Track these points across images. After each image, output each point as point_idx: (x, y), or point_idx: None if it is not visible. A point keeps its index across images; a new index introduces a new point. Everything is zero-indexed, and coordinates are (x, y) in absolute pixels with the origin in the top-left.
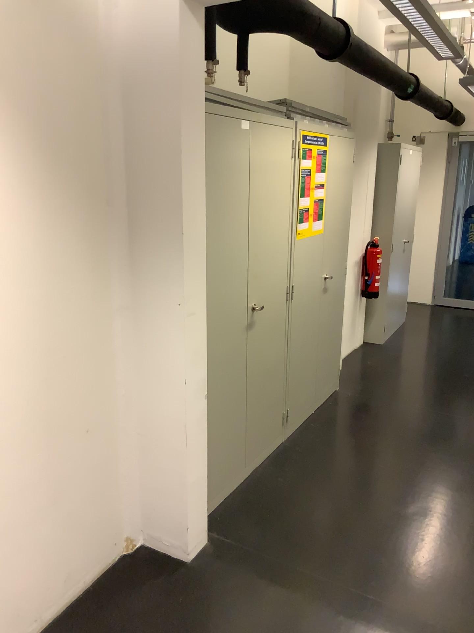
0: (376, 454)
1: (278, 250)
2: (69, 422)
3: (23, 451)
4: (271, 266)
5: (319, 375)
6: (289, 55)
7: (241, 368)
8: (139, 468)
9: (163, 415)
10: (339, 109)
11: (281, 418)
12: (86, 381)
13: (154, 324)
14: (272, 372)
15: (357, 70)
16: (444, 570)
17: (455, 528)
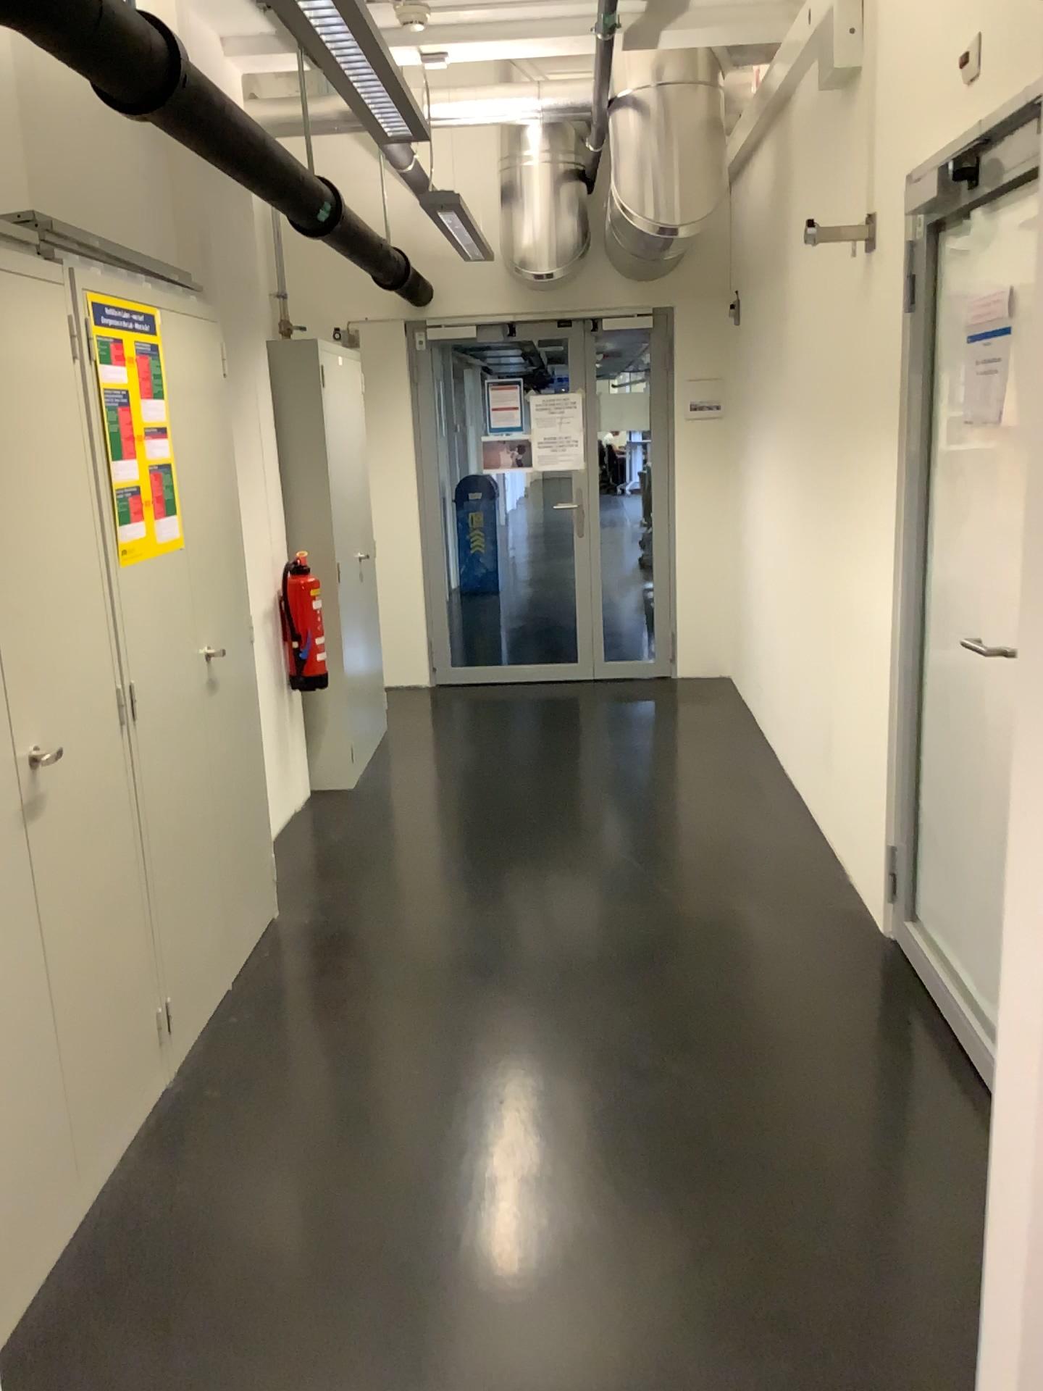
0: (399, 1047)
1: (77, 601)
2: None
3: None
4: (66, 642)
5: (228, 893)
6: (18, 116)
7: (27, 925)
8: None
9: None
10: (168, 255)
11: (154, 1026)
12: None
13: None
14: (111, 916)
15: (210, 146)
16: (610, 1275)
17: (605, 1164)
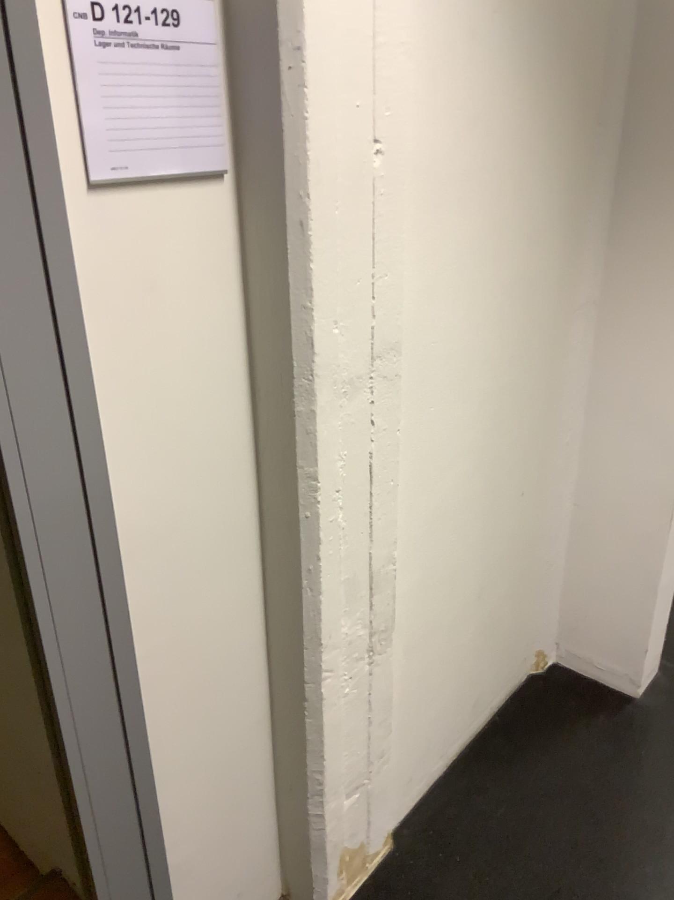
0: None
1: None
2: (509, 480)
3: (464, 519)
4: None
5: None
6: None
7: None
8: (573, 554)
9: (634, 478)
10: None
11: None
12: (532, 417)
13: (640, 332)
14: None
15: None
16: None
17: None
